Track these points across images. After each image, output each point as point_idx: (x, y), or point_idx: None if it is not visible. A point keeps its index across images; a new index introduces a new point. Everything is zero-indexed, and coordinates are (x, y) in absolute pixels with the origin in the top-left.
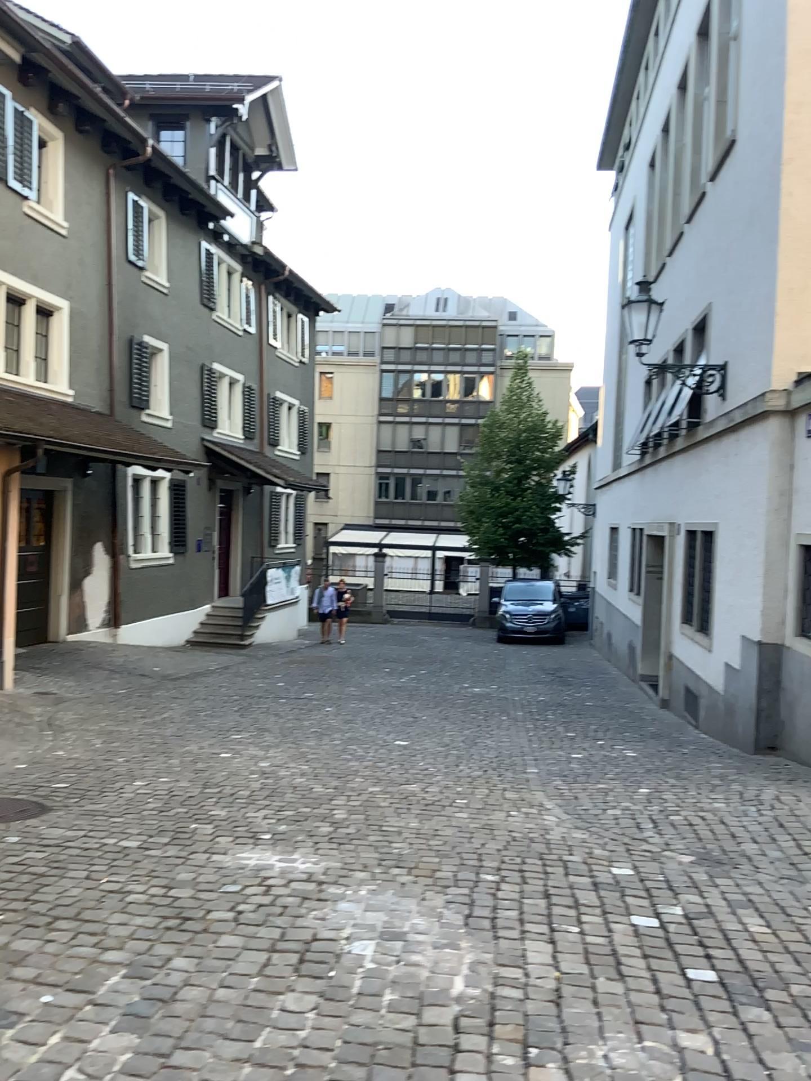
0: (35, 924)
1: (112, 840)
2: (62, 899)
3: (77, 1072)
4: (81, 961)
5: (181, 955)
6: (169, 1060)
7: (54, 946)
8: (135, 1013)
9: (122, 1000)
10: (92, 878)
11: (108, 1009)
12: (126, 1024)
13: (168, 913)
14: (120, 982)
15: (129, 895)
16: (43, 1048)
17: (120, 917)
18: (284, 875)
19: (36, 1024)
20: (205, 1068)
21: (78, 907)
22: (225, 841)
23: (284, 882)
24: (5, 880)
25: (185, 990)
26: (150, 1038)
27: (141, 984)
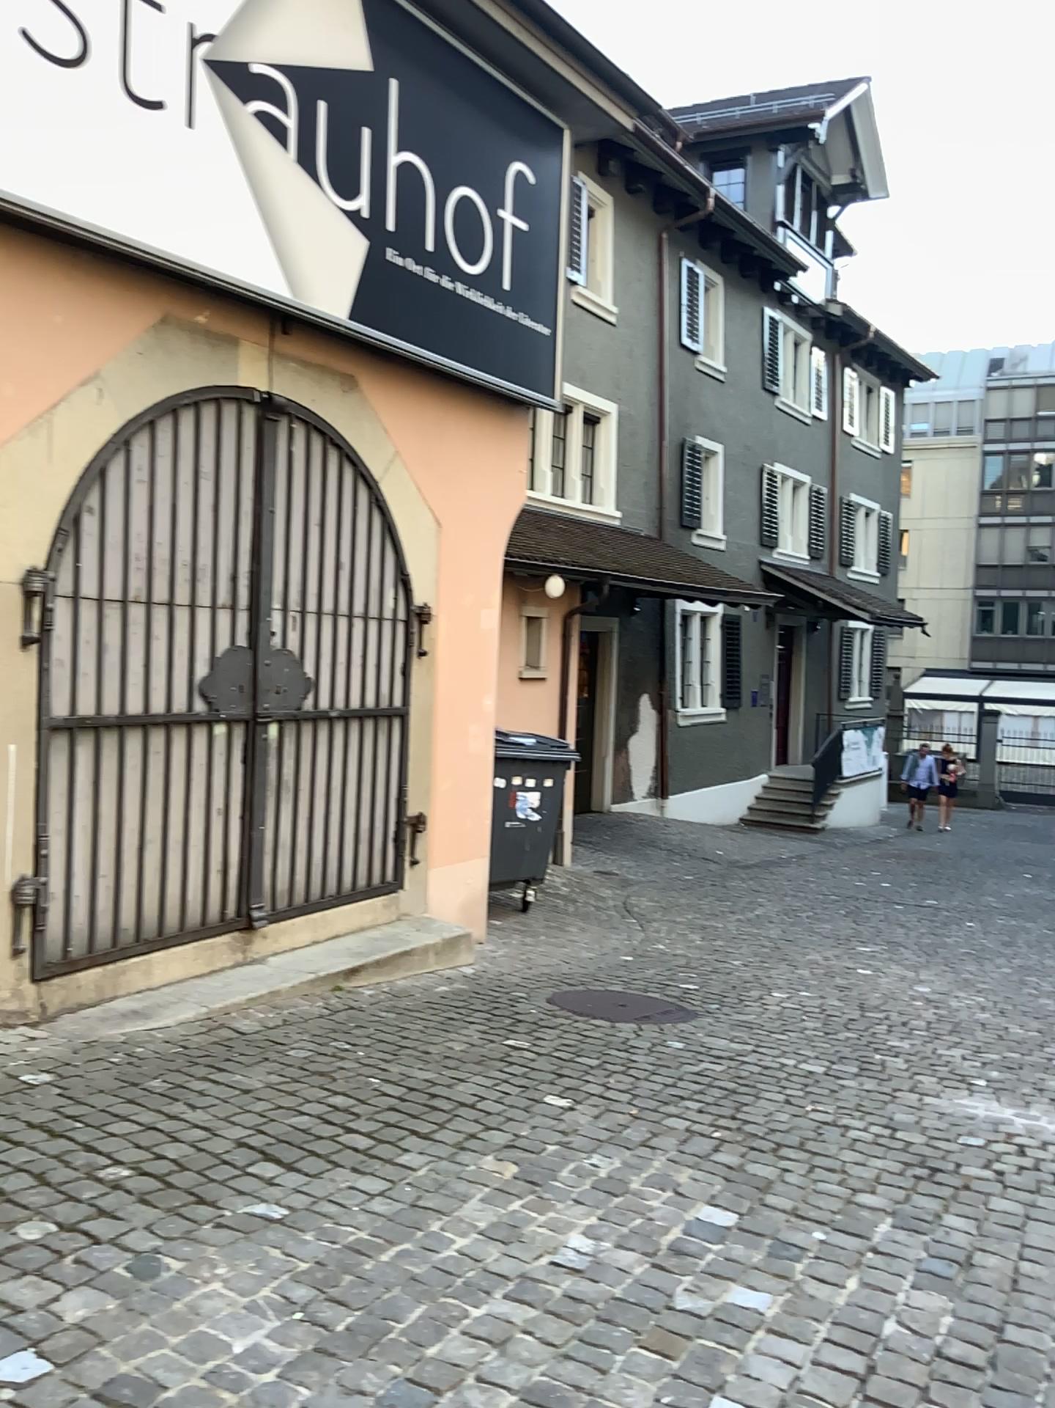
0: (755, 1148)
1: (788, 1061)
2: (769, 1123)
3: (896, 1325)
4: (830, 1198)
5: (948, 1212)
6: (997, 1334)
7: (792, 1176)
8: (925, 1270)
9: (901, 1253)
10: (793, 1104)
11: (890, 1259)
12: (922, 1281)
13: (905, 1160)
14: (889, 1231)
15: (847, 1130)
16: (842, 1289)
17: (850, 1154)
18: (1031, 1135)
19: (819, 1261)
20: (1048, 1353)
21: (793, 1136)
22: (932, 1081)
23: (1033, 1143)
24: (695, 1092)
25: (973, 1254)
26: (961, 1304)
27: (917, 1238)
